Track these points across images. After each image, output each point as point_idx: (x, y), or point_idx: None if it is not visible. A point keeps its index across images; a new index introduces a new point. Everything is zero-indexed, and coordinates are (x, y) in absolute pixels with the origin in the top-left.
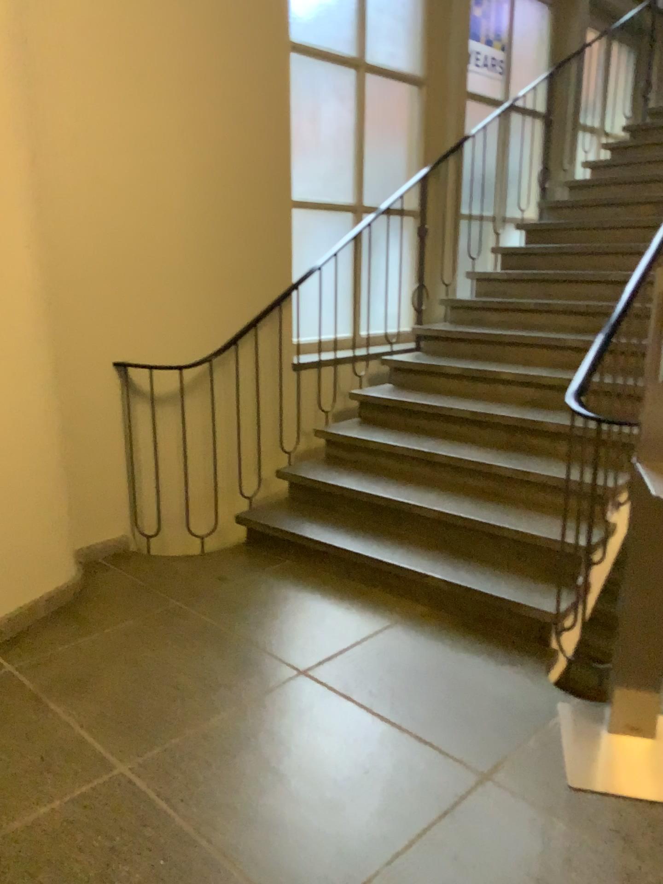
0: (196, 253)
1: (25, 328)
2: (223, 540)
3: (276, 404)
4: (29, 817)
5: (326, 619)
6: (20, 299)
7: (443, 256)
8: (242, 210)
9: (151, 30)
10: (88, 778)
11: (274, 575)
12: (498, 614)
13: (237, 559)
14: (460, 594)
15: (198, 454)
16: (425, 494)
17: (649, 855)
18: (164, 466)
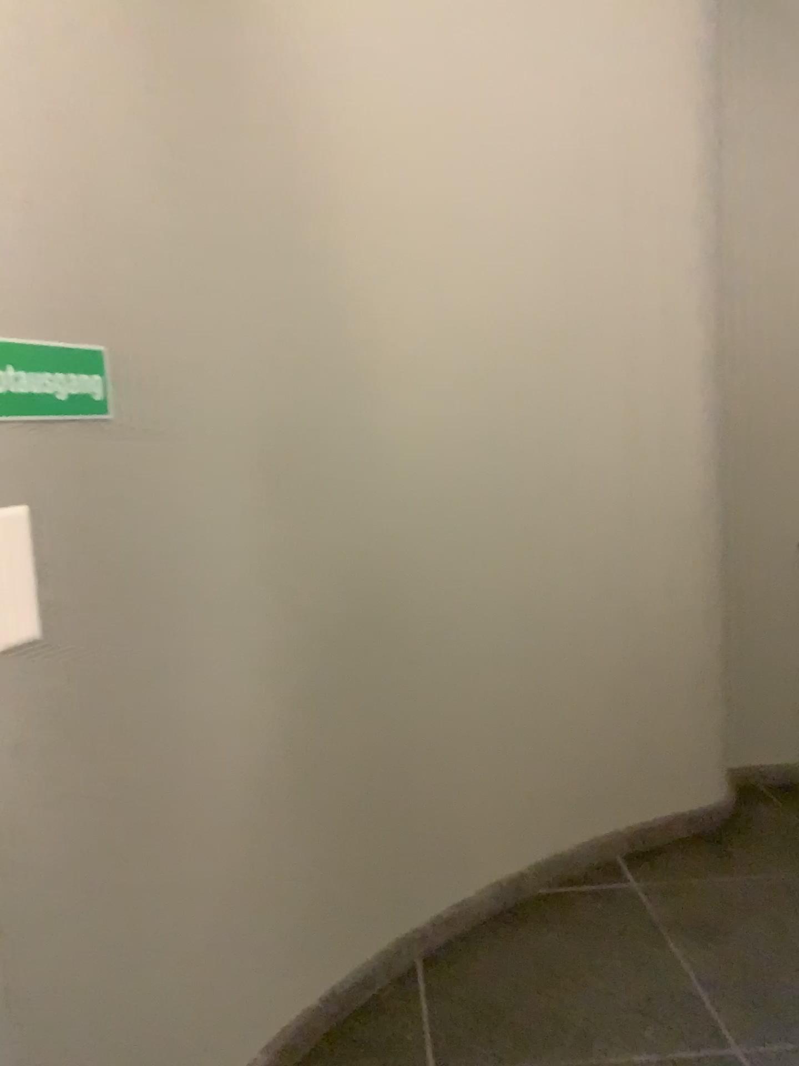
0: None
1: (692, 500)
2: None
3: None
4: (626, 1060)
5: None
6: (690, 469)
7: None
8: None
9: None
10: (700, 1046)
11: None
12: None
13: None
14: None
15: None
16: None
17: None
18: None
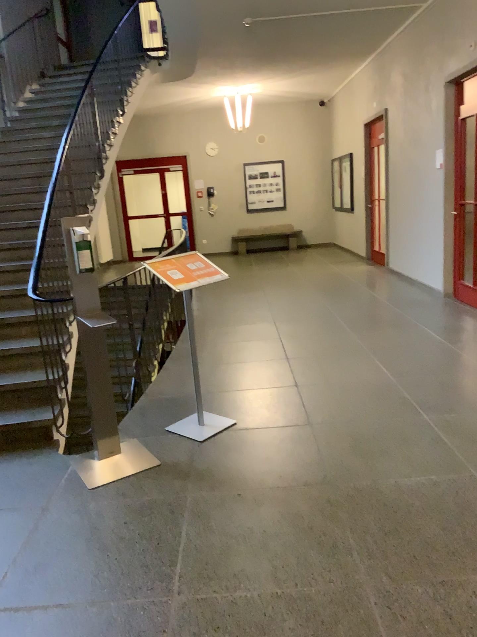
0: None
1: None
2: None
3: None
4: None
5: None
6: None
7: None
8: None
9: None
10: None
11: None
12: (18, 435)
13: None
14: None
15: None
16: None
17: (135, 494)
18: None
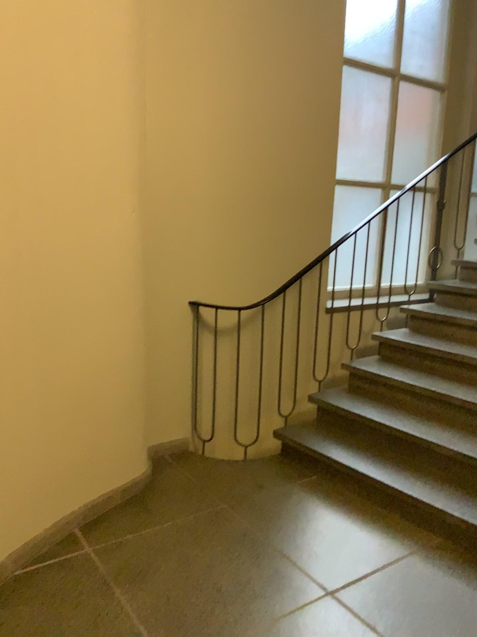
0: (258, 220)
1: (125, 274)
2: (262, 450)
3: (313, 342)
4: None
5: (349, 538)
6: (123, 252)
7: (455, 227)
8: (296, 187)
9: (239, 48)
10: None
11: (303, 488)
12: None
13: (272, 469)
14: (474, 534)
15: (247, 378)
16: (439, 432)
17: None
18: (220, 385)
